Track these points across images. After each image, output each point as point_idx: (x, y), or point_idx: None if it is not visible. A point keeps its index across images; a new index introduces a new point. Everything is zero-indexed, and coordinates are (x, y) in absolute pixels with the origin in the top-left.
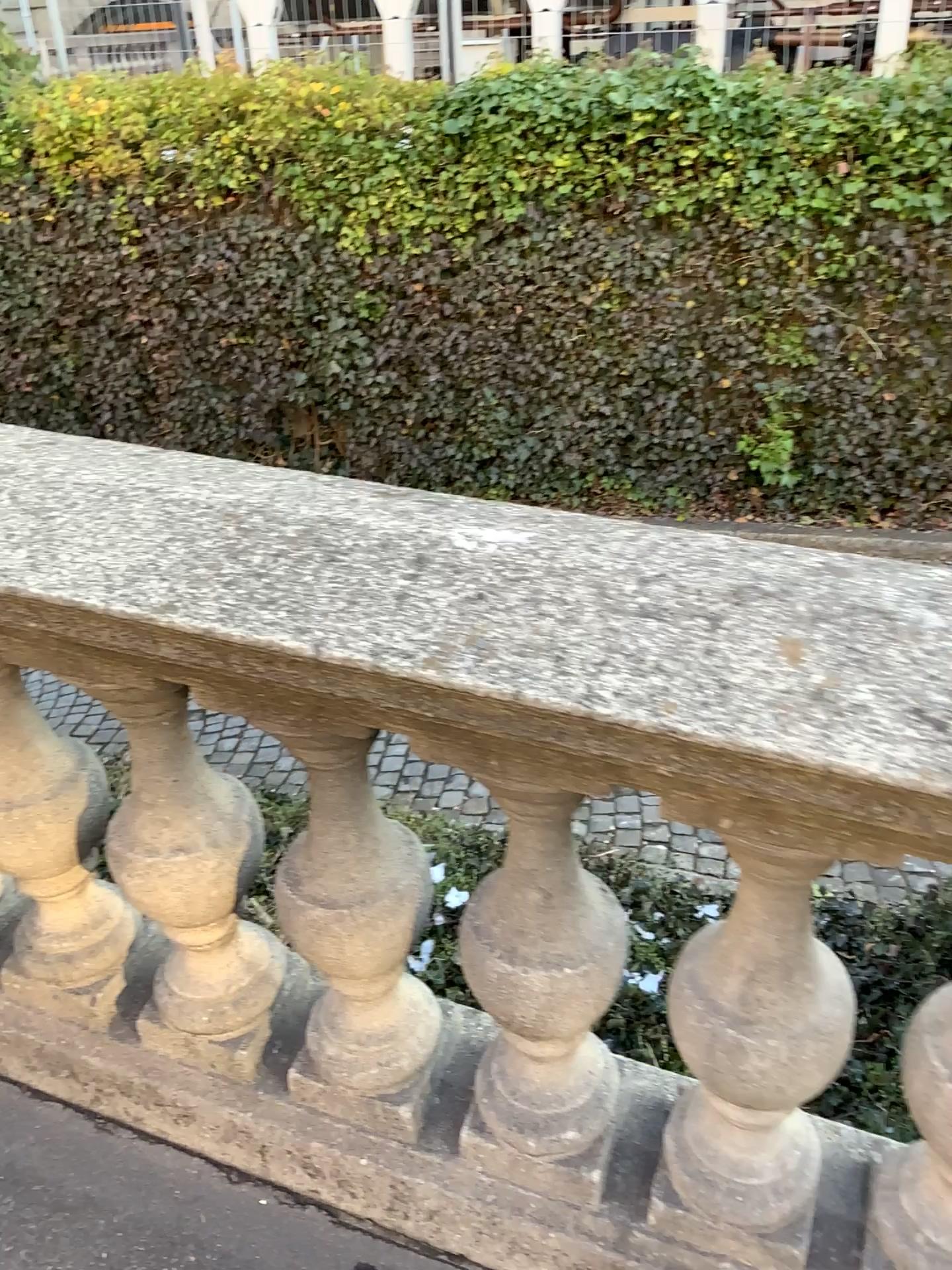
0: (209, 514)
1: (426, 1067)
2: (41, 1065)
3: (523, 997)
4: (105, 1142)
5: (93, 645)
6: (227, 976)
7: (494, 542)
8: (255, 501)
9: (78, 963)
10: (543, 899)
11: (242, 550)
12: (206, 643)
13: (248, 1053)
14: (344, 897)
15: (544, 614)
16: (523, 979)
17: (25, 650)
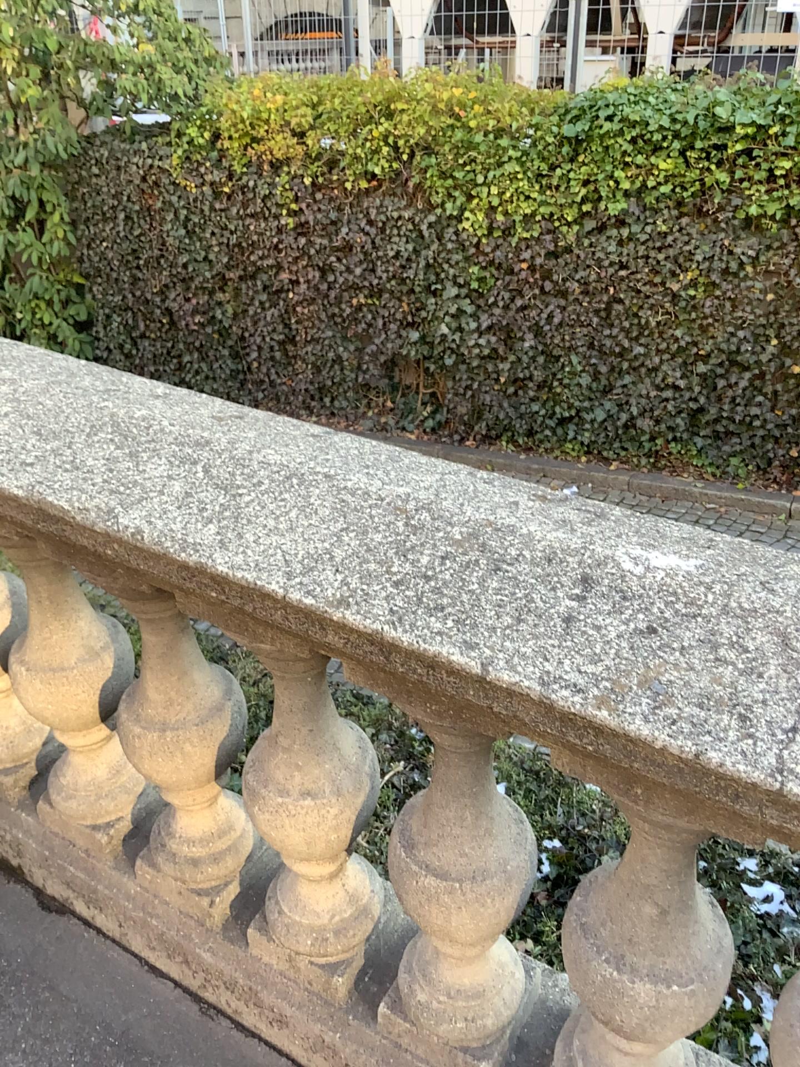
0: (380, 508)
1: (507, 1027)
2: (160, 948)
3: (624, 1002)
4: (206, 1026)
5: (262, 617)
6: (331, 904)
7: (661, 571)
8: (423, 498)
9: (201, 866)
10: (658, 914)
11: (412, 551)
12: (375, 644)
13: (342, 978)
14: (456, 867)
15: (720, 661)
16: (626, 986)
17: (198, 607)
